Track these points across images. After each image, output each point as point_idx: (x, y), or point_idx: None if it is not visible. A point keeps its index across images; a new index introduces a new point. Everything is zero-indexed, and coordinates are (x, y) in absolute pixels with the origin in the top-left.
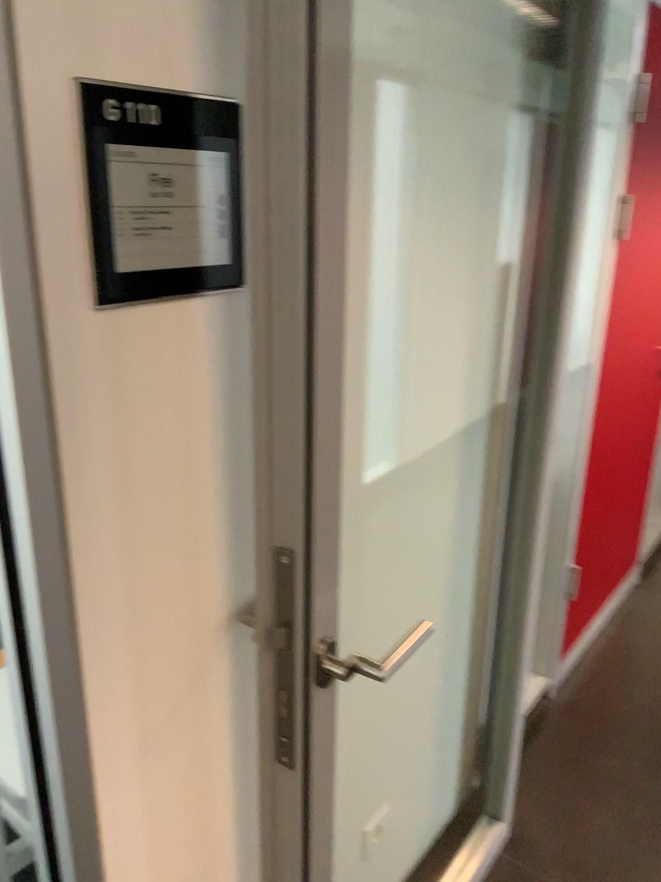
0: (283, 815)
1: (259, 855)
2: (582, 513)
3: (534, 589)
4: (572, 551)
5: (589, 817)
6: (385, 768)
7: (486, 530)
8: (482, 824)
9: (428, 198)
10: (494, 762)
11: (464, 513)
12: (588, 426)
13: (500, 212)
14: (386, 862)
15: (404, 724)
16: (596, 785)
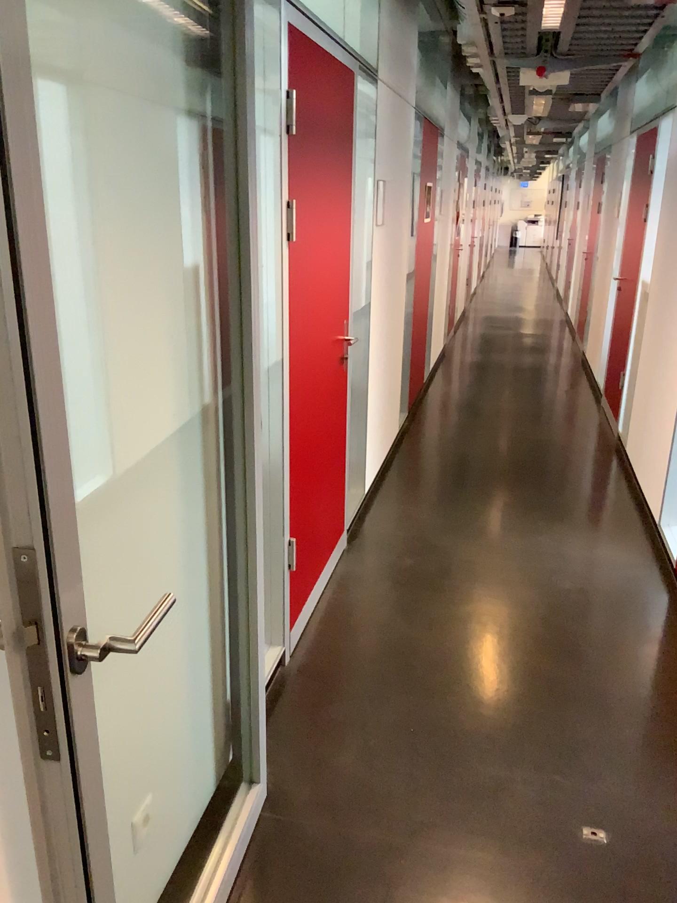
0: (52, 812)
1: (28, 869)
2: (289, 491)
3: (257, 564)
4: (285, 527)
5: (330, 757)
6: (141, 757)
7: (206, 516)
8: (239, 792)
9: (112, 207)
10: (242, 731)
11: (183, 502)
12: (284, 411)
13: (180, 219)
14: (154, 849)
15: (154, 711)
16: (332, 729)
